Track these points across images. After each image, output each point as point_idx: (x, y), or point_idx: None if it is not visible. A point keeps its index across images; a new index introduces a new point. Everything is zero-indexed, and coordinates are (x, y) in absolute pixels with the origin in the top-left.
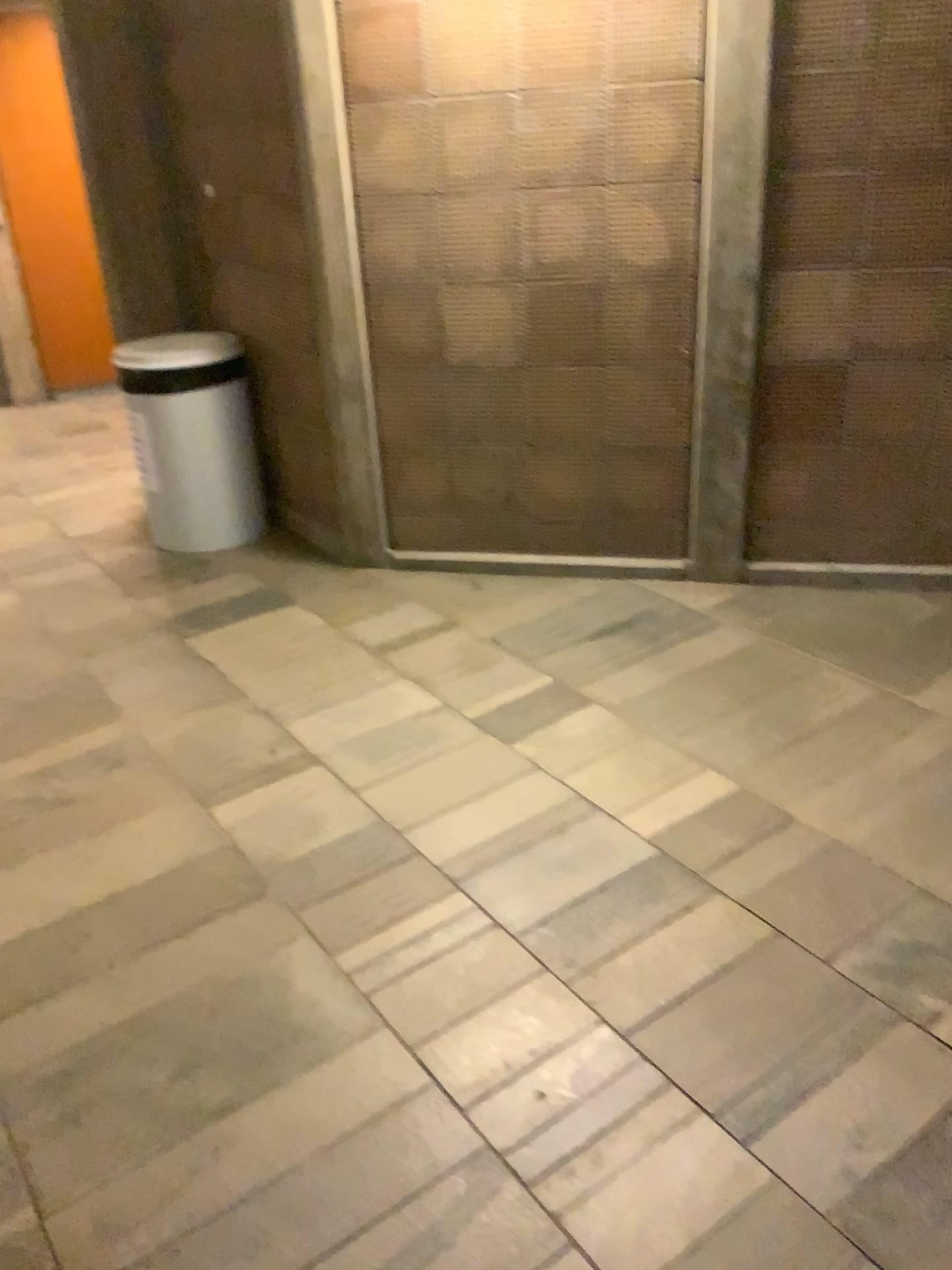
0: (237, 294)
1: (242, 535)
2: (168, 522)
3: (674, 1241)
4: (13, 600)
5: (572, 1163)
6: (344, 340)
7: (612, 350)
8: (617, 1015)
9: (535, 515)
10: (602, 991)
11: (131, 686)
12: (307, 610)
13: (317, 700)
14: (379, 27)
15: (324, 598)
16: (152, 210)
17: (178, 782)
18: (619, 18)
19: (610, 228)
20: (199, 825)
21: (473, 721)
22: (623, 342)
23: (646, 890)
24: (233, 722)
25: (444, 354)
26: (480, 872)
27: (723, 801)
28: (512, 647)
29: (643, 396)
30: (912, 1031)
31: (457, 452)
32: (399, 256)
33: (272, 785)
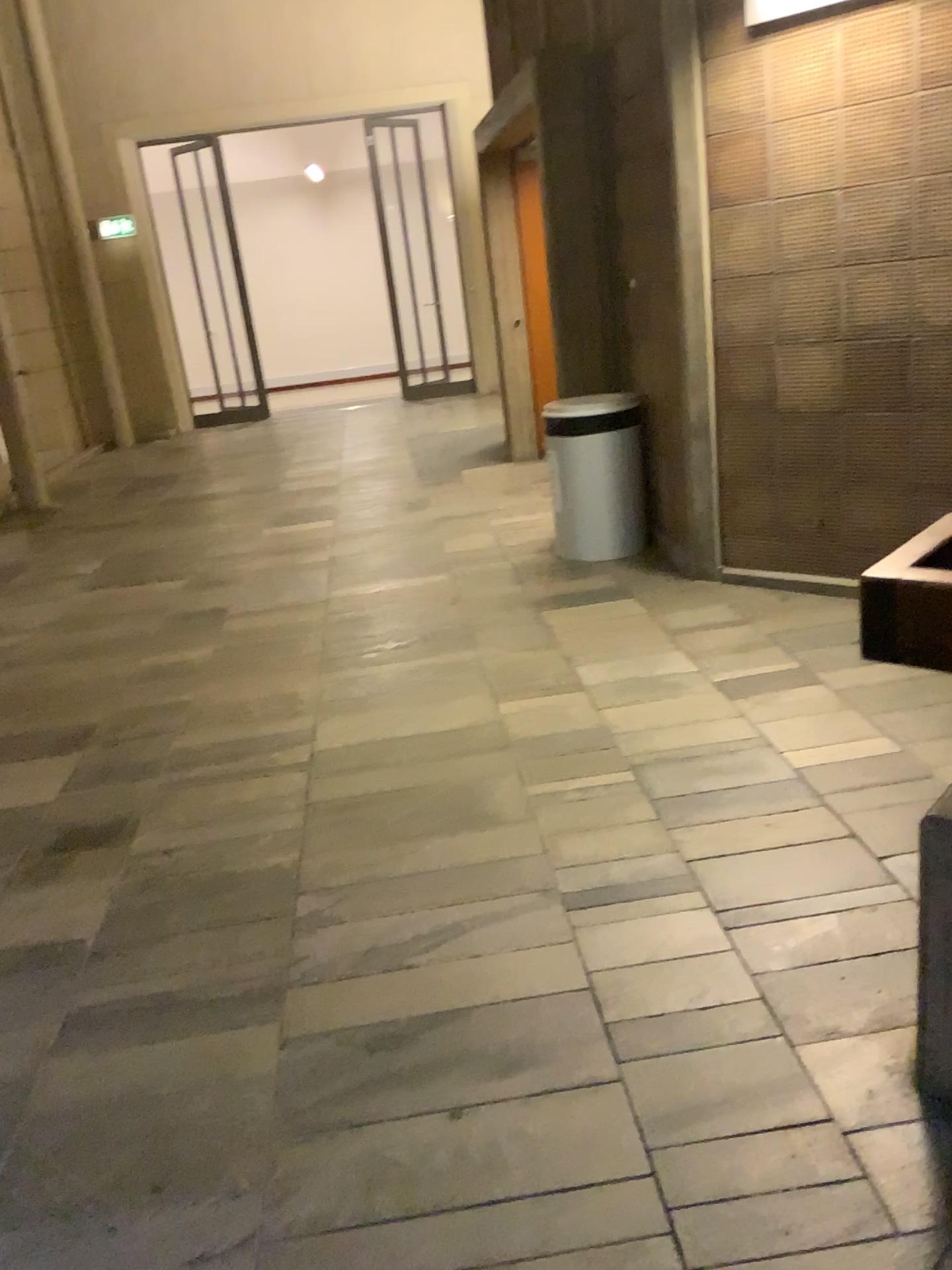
0: (643, 360)
1: (621, 550)
2: (567, 534)
3: (641, 955)
4: (446, 577)
5: (604, 908)
6: (697, 391)
7: (915, 399)
8: (692, 850)
9: (846, 544)
10: (692, 837)
11: (492, 632)
12: (640, 601)
13: (609, 655)
14: (737, 149)
15: (659, 596)
16: (593, 299)
17: (490, 687)
18: (925, 121)
19: (915, 294)
20: (488, 710)
21: (715, 682)
22: (925, 392)
23: (770, 794)
24: (545, 660)
25: (775, 402)
26: (656, 764)
27: (880, 755)
28: (783, 641)
29: (943, 440)
30: (913, 906)
31: (783, 485)
32: (743, 323)
33: (547, 696)
